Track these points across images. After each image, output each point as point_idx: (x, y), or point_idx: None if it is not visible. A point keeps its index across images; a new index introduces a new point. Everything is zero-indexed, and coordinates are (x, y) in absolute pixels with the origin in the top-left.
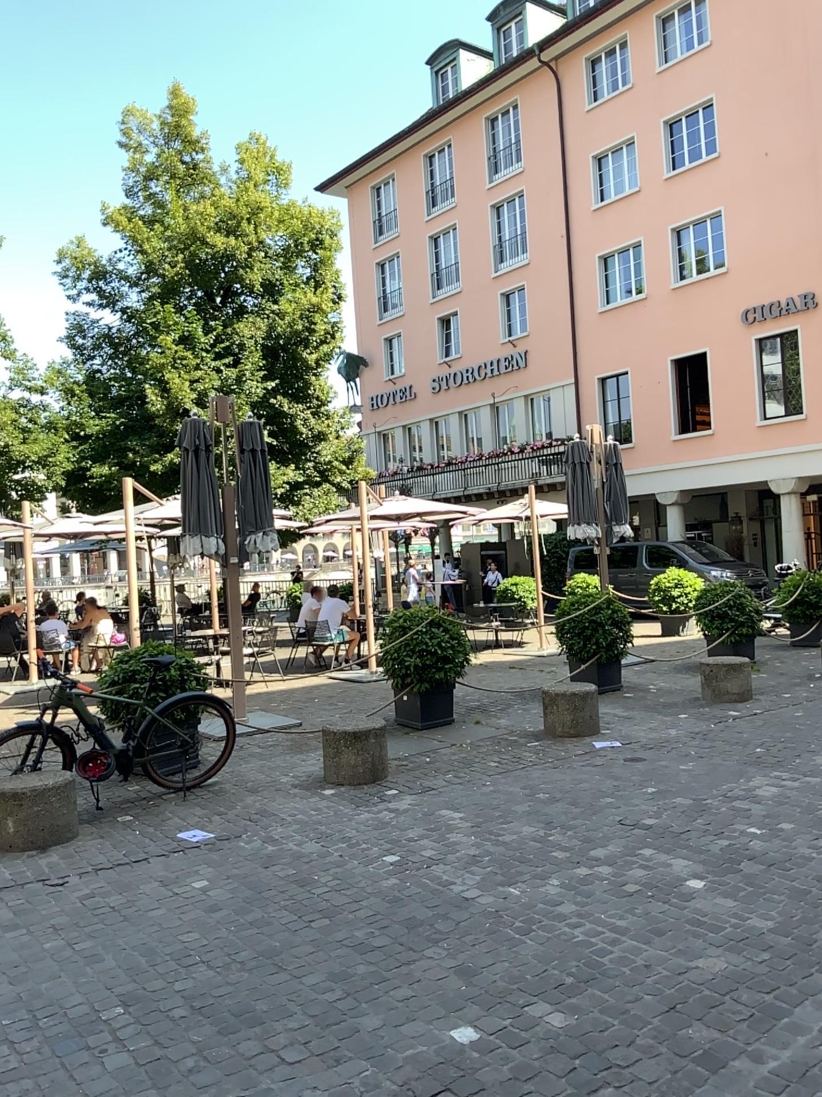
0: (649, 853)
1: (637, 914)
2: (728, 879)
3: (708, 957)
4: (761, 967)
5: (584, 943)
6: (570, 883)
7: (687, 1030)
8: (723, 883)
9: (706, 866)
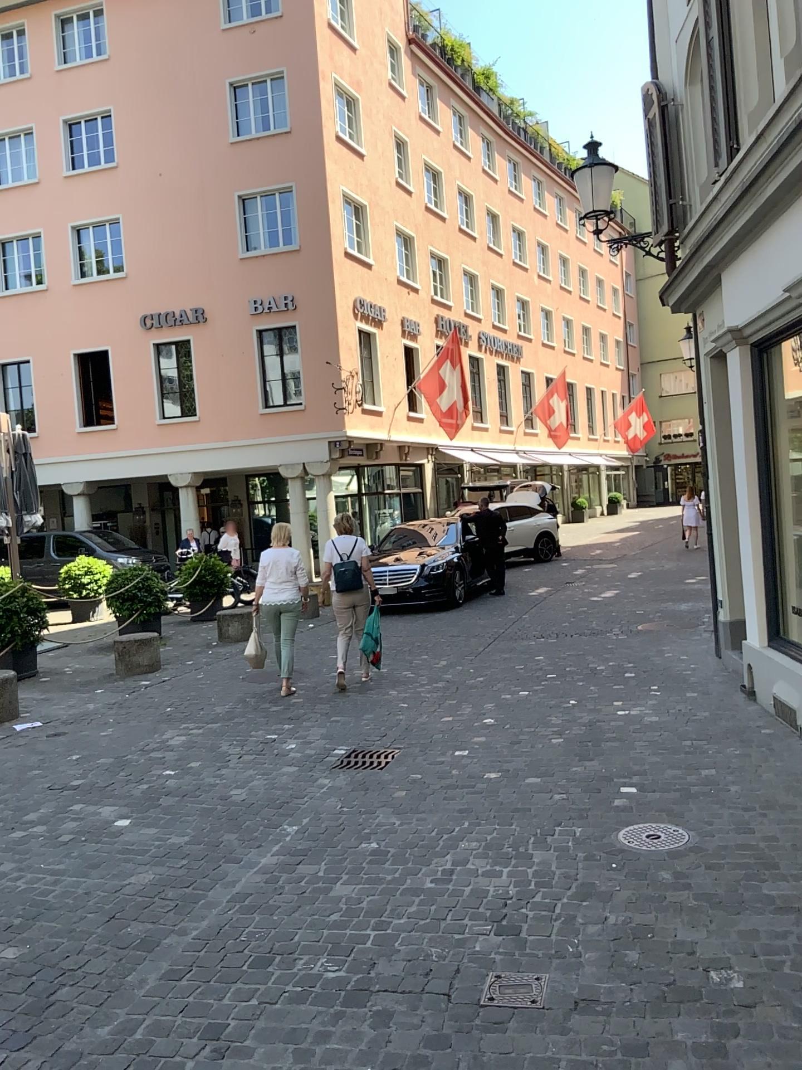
0: (82, 808)
1: (77, 857)
2: (153, 814)
3: (142, 874)
4: (185, 871)
5: (31, 891)
6: (9, 847)
7: (130, 930)
8: (149, 818)
9: (134, 808)
